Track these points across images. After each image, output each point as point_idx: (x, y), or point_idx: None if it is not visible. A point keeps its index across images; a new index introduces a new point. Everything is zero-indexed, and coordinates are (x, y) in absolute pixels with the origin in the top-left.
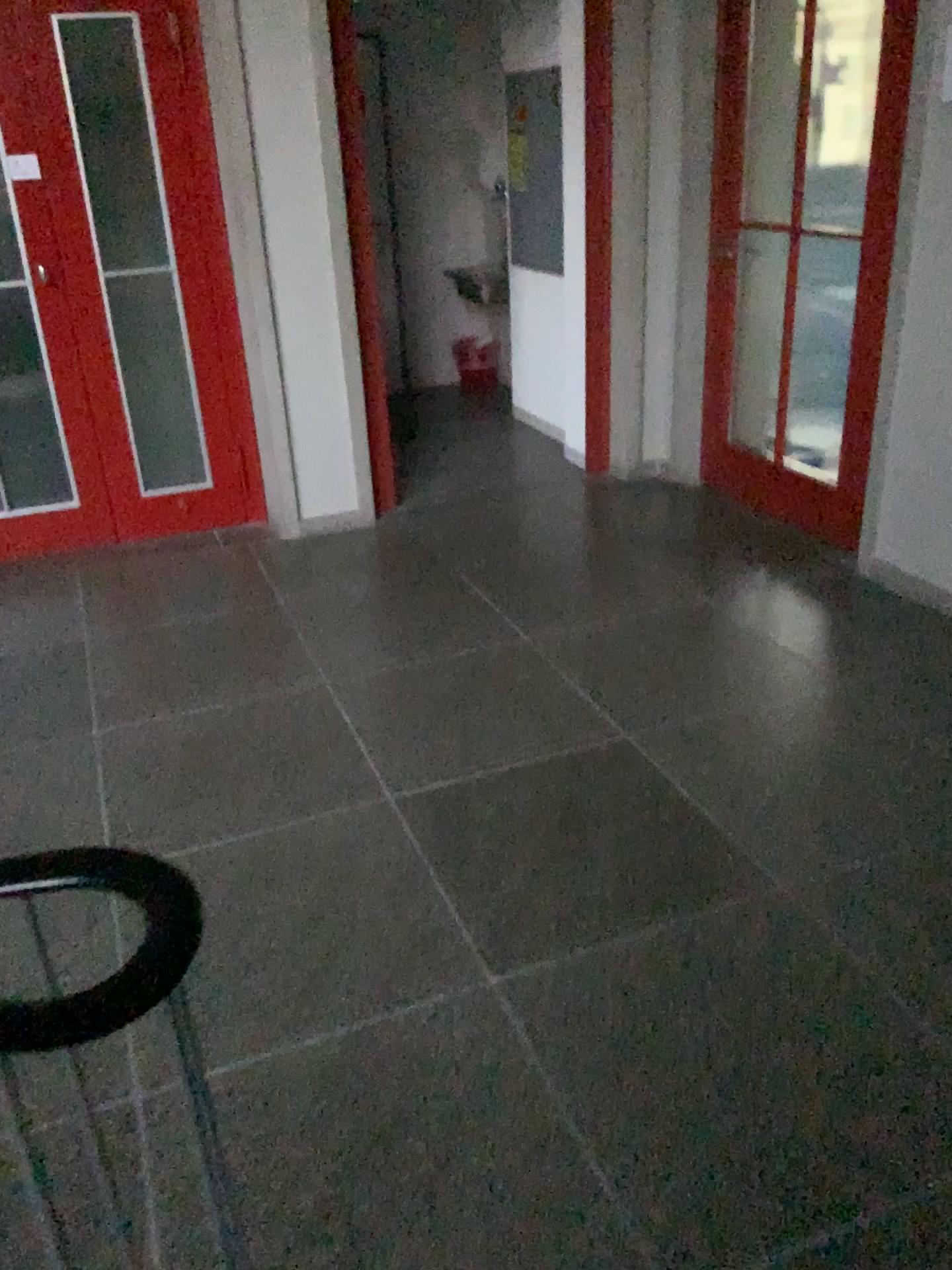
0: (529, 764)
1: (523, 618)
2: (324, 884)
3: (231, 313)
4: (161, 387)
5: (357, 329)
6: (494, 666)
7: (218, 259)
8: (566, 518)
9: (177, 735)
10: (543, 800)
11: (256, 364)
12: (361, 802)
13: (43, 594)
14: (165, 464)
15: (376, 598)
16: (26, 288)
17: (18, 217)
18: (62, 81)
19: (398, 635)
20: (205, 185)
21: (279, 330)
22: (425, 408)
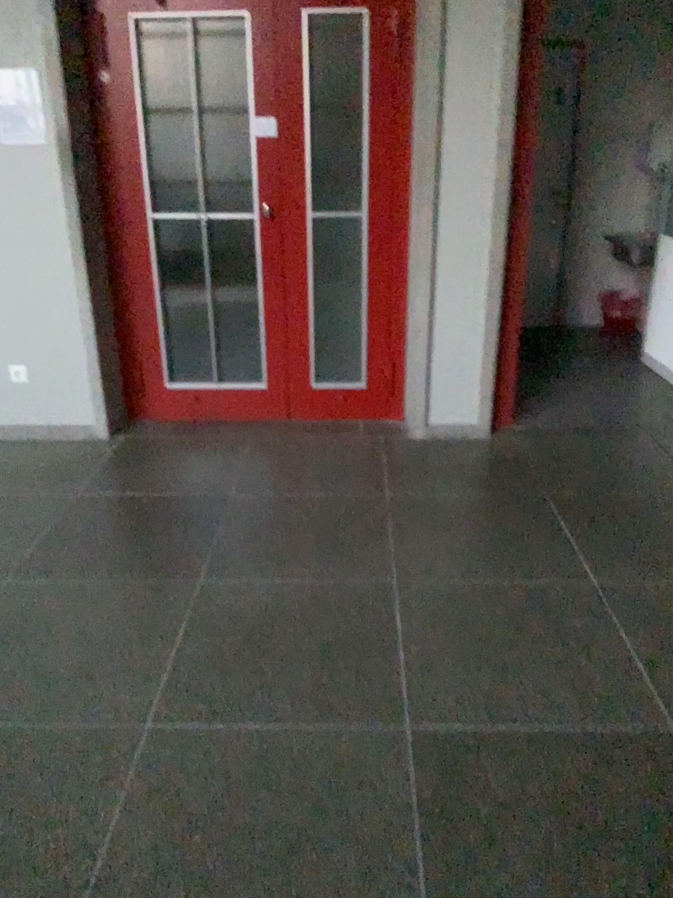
0: (555, 731)
1: (596, 559)
2: (310, 809)
3: (403, 252)
4: (340, 304)
5: (504, 275)
6: (552, 604)
7: (400, 208)
8: (665, 465)
9: (255, 602)
10: (558, 781)
11: (414, 295)
12: (380, 722)
13: (220, 450)
14: (334, 364)
15: (467, 509)
16: (253, 219)
17: (256, 165)
18: (304, 63)
19: (473, 550)
20: (399, 149)
21: (436, 269)
22: (564, 345)
